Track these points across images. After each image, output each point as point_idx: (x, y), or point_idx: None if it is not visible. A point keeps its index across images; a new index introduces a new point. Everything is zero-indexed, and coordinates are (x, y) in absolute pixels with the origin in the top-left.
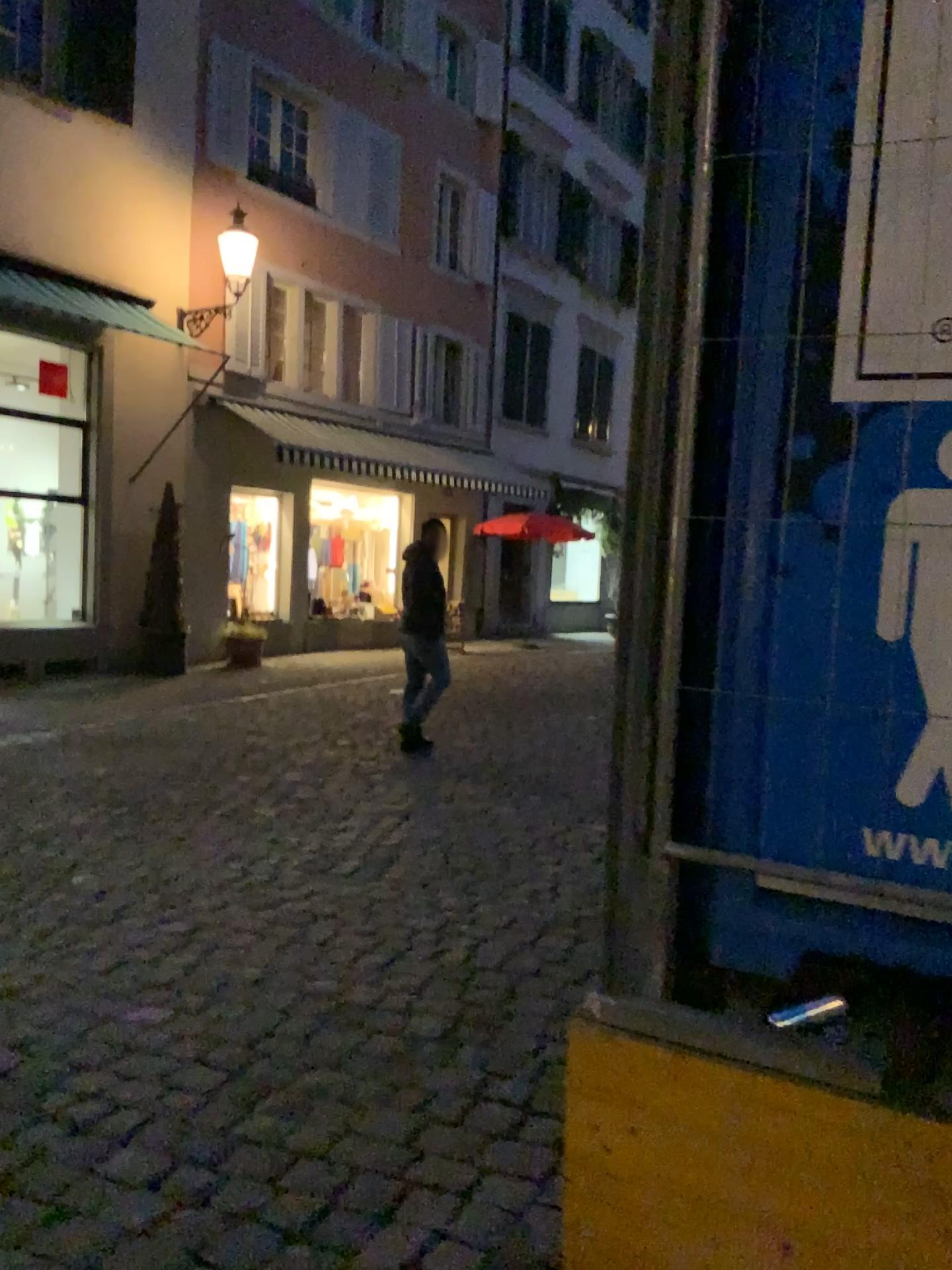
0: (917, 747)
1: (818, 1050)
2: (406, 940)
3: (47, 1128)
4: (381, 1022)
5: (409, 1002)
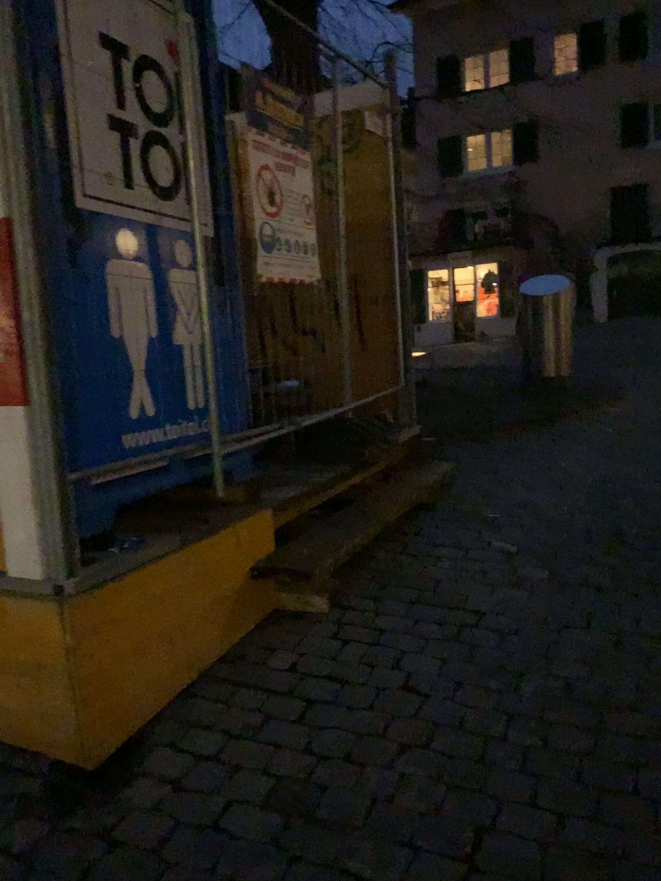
0: (131, 389)
1: (141, 548)
2: None
3: None
4: None
5: None
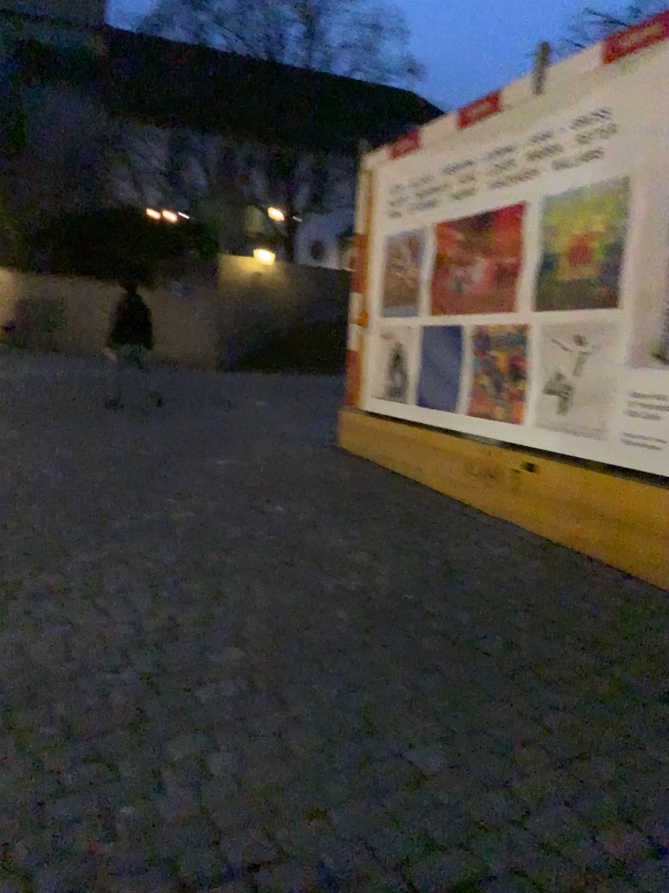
0: None
1: None
2: (418, 619)
3: (666, 863)
4: (568, 671)
5: (543, 652)
